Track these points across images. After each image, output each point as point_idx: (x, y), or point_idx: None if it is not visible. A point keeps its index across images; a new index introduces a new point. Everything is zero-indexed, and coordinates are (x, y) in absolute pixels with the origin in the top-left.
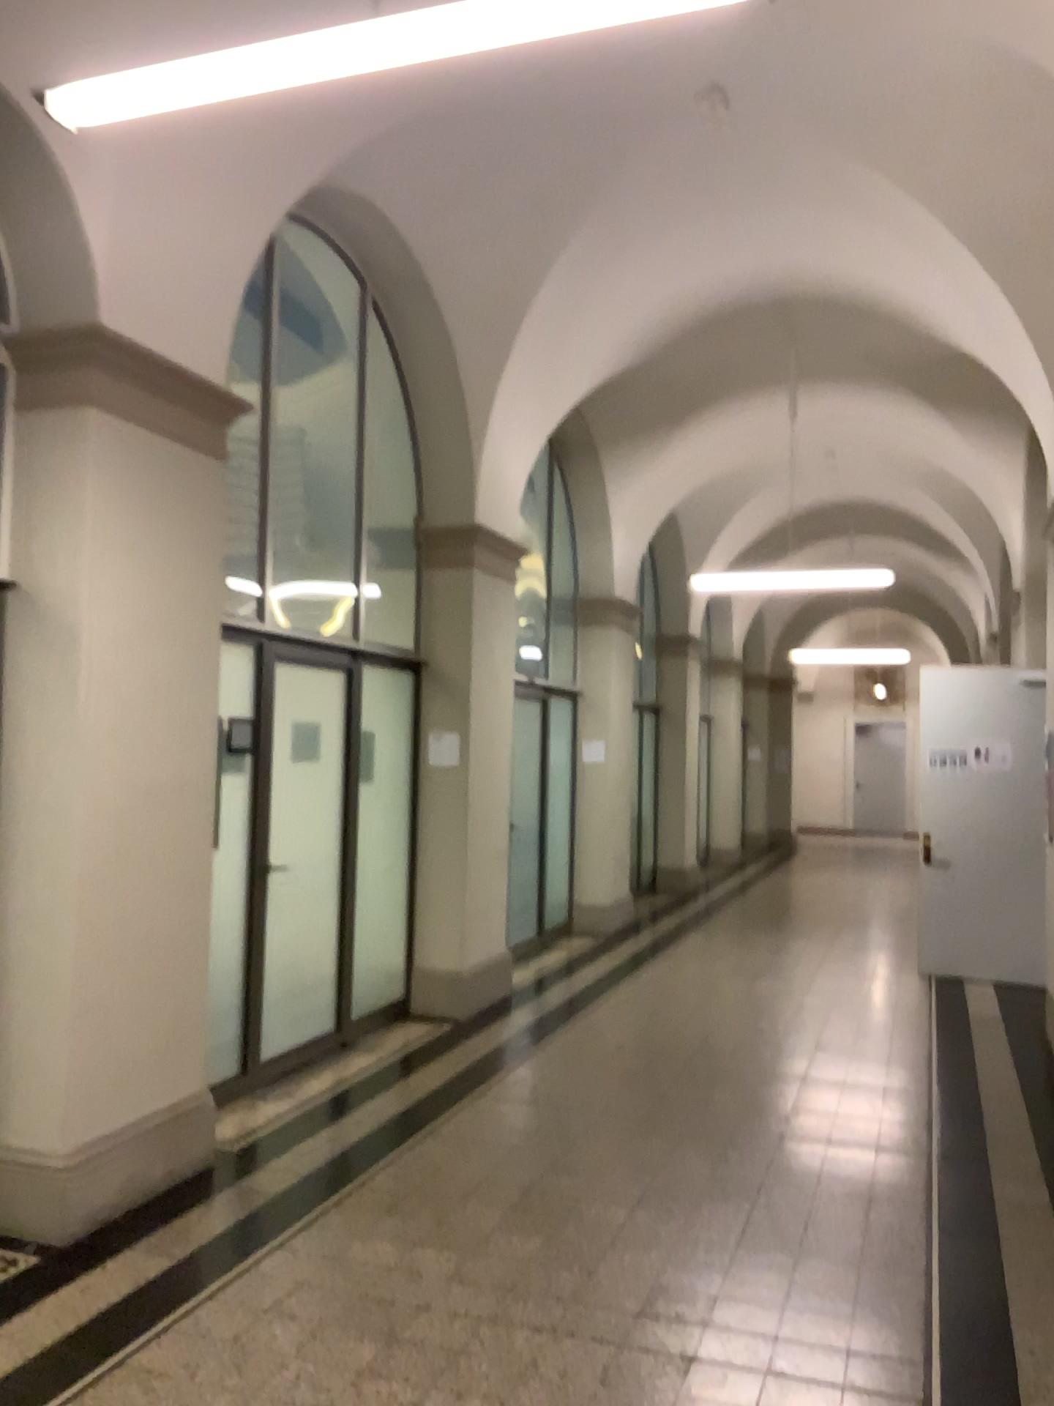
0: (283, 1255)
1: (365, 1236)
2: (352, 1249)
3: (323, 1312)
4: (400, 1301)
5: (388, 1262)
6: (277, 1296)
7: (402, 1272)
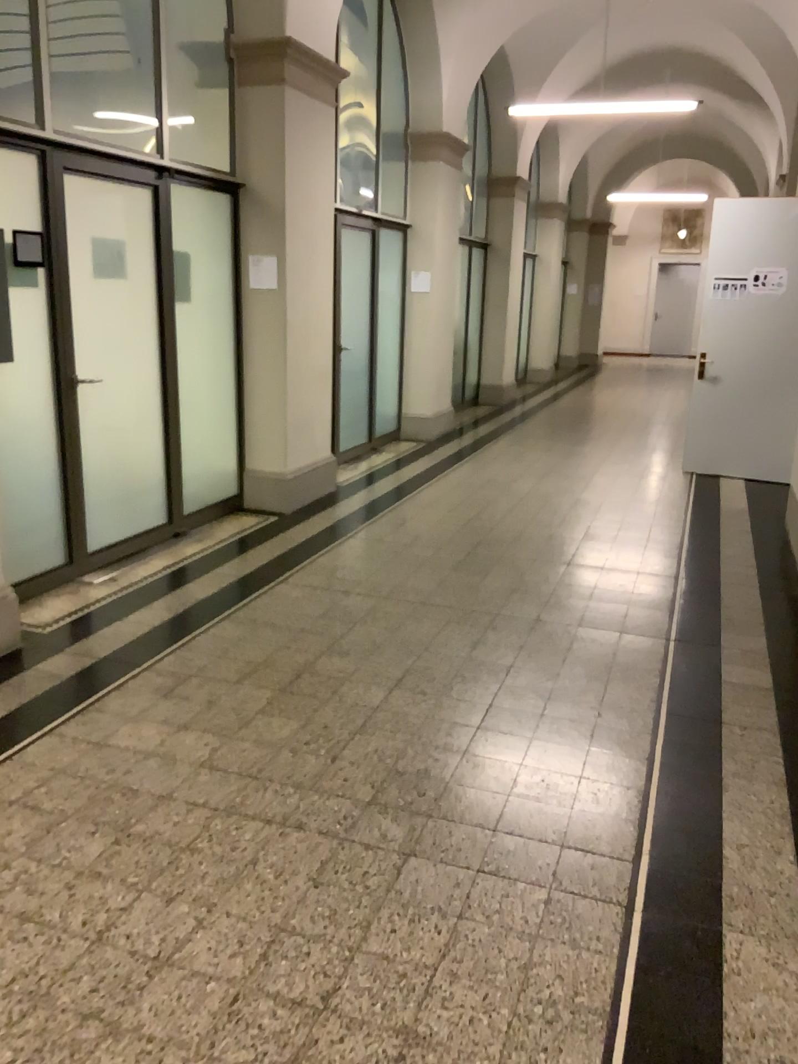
0: (49, 742)
1: (131, 722)
2: (114, 736)
3: (63, 804)
4: (141, 792)
5: (144, 748)
6: (25, 787)
7: (154, 760)
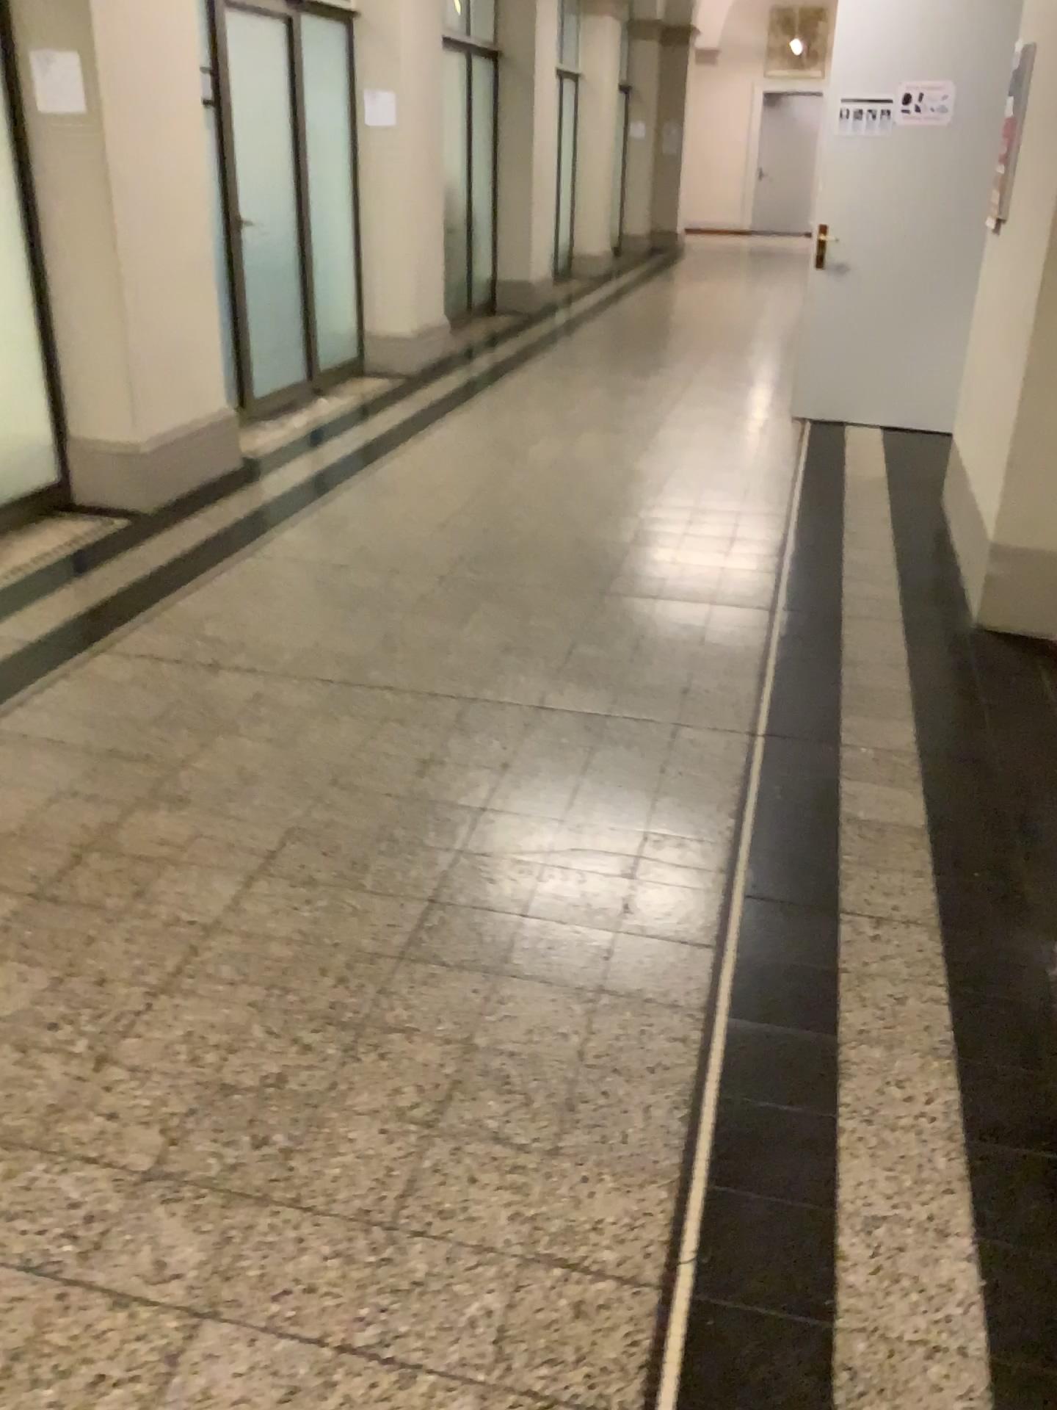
0: None
1: None
2: None
3: None
4: None
5: None
6: None
7: None
